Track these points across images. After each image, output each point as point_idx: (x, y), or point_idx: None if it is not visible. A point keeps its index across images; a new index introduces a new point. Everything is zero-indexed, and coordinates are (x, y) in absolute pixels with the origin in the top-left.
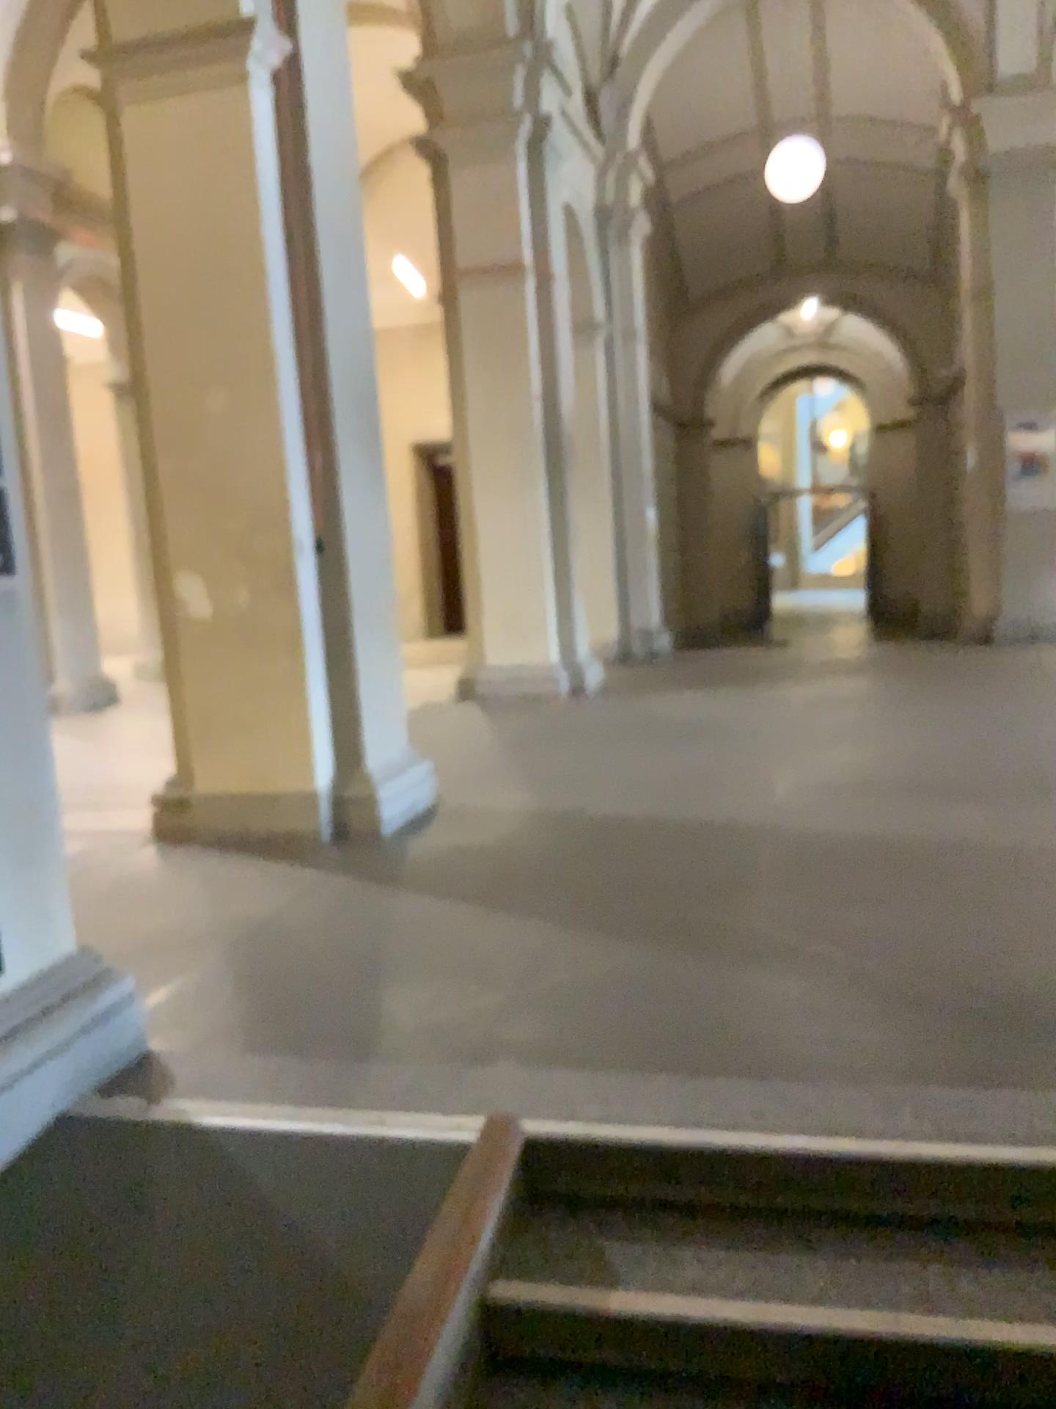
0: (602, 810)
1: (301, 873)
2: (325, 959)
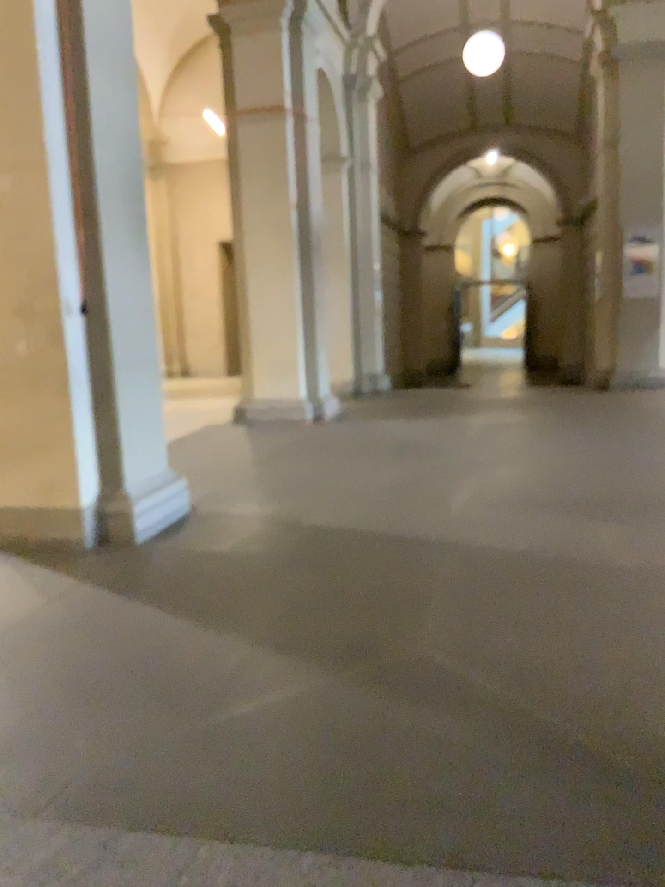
0: (312, 526)
1: (58, 579)
2: (37, 679)
